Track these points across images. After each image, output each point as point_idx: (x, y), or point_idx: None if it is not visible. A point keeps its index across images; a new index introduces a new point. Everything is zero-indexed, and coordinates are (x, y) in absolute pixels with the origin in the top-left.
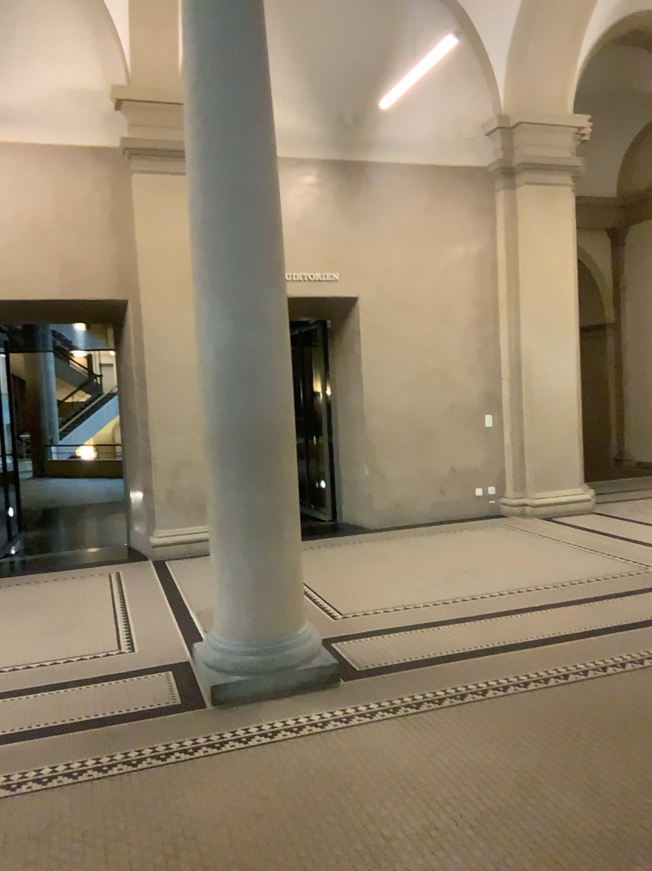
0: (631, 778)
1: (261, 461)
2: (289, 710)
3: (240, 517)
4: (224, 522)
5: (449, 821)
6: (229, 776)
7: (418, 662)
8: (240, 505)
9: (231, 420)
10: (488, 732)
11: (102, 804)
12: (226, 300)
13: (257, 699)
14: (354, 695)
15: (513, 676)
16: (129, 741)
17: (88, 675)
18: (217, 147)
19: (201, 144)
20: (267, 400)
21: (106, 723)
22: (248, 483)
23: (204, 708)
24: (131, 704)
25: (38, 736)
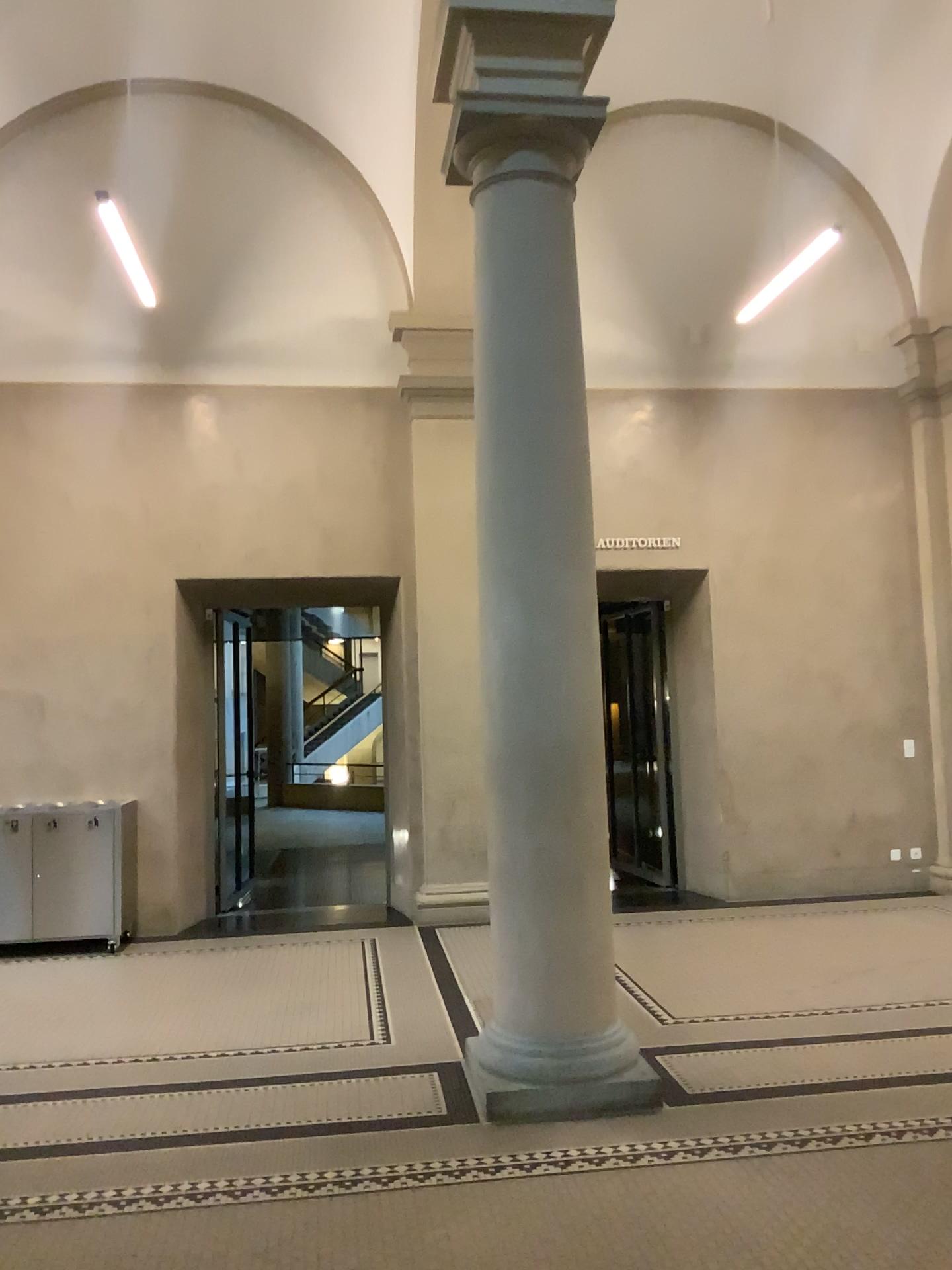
0: None
1: (561, 793)
2: (590, 1133)
3: (531, 866)
4: (511, 872)
5: None
6: (505, 1206)
7: (777, 1086)
8: (532, 851)
9: (523, 737)
10: (868, 1187)
11: (345, 1223)
12: (520, 585)
13: (549, 1116)
14: (681, 1121)
15: (916, 1118)
16: (381, 1152)
17: (331, 1067)
18: (513, 400)
19: (492, 397)
20: (570, 714)
21: (353, 1128)
22: (543, 821)
23: (478, 1121)
24: (384, 1106)
25: (269, 1134)
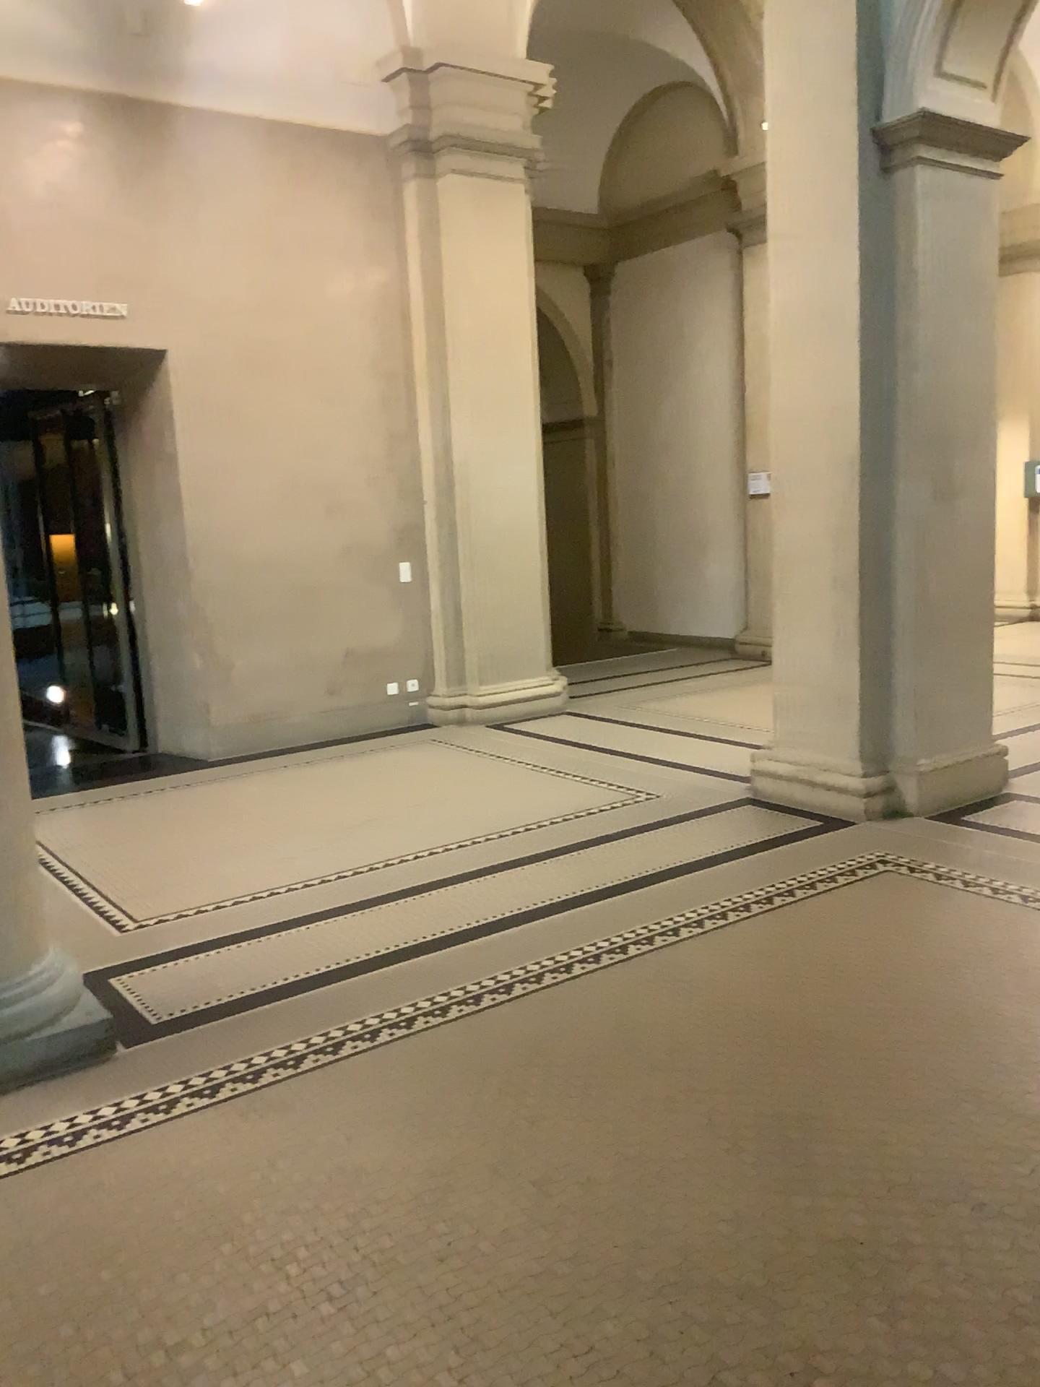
0: (608, 1162)
1: None
2: (8, 1123)
3: None
4: None
5: (296, 1301)
6: None
7: (267, 996)
8: None
9: None
10: (379, 1112)
11: None
12: None
13: None
14: (141, 1074)
15: (429, 1003)
16: None
17: None
18: None
19: None
20: None
21: None
22: None
23: None
24: None
25: None
